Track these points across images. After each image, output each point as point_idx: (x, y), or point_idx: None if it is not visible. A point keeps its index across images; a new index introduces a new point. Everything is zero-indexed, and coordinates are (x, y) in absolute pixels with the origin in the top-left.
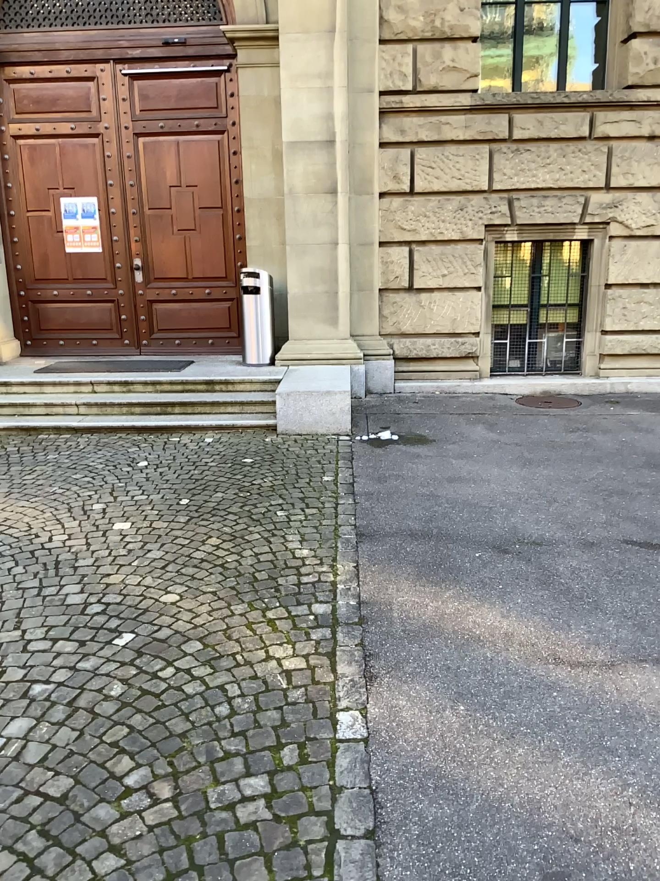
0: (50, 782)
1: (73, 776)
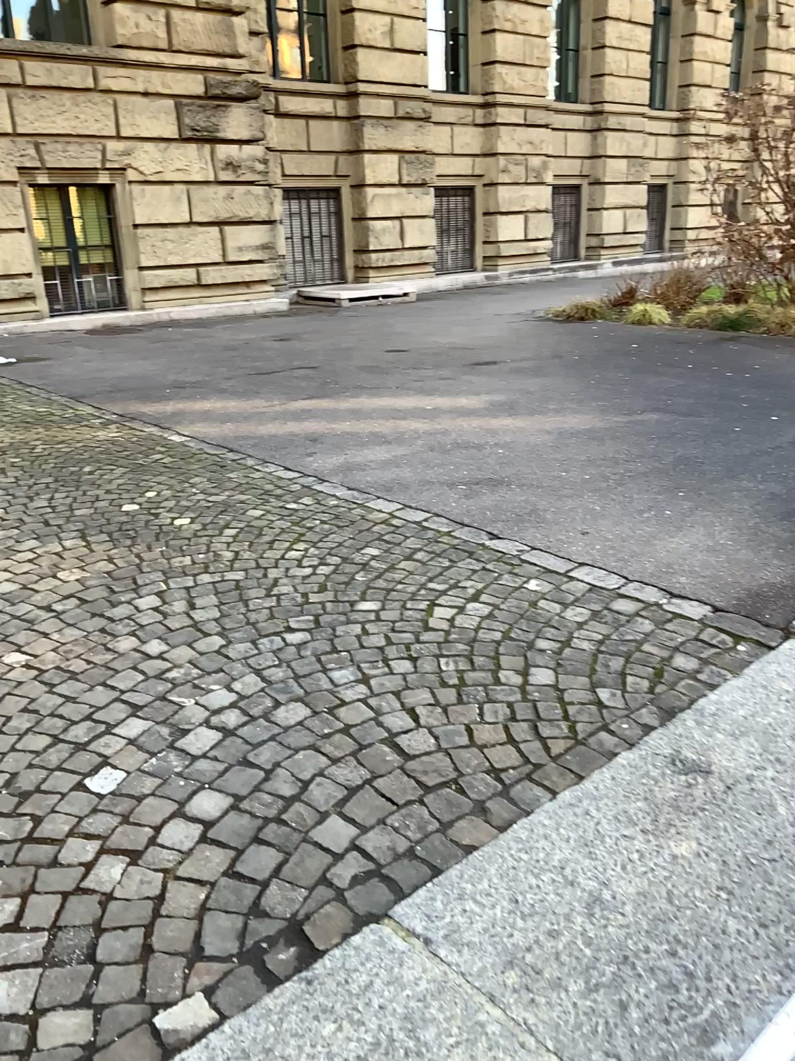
0: (39, 478)
1: (49, 474)
